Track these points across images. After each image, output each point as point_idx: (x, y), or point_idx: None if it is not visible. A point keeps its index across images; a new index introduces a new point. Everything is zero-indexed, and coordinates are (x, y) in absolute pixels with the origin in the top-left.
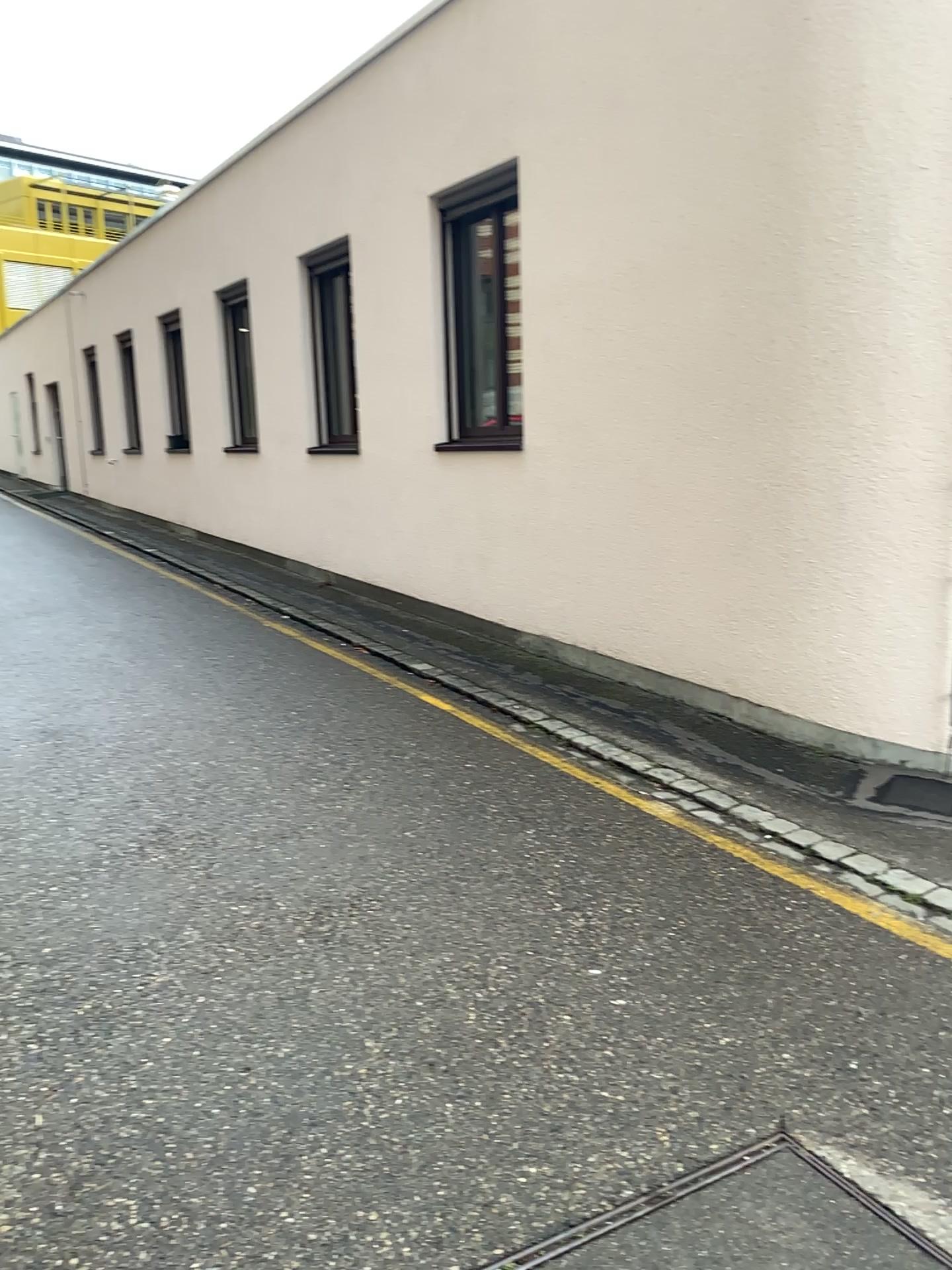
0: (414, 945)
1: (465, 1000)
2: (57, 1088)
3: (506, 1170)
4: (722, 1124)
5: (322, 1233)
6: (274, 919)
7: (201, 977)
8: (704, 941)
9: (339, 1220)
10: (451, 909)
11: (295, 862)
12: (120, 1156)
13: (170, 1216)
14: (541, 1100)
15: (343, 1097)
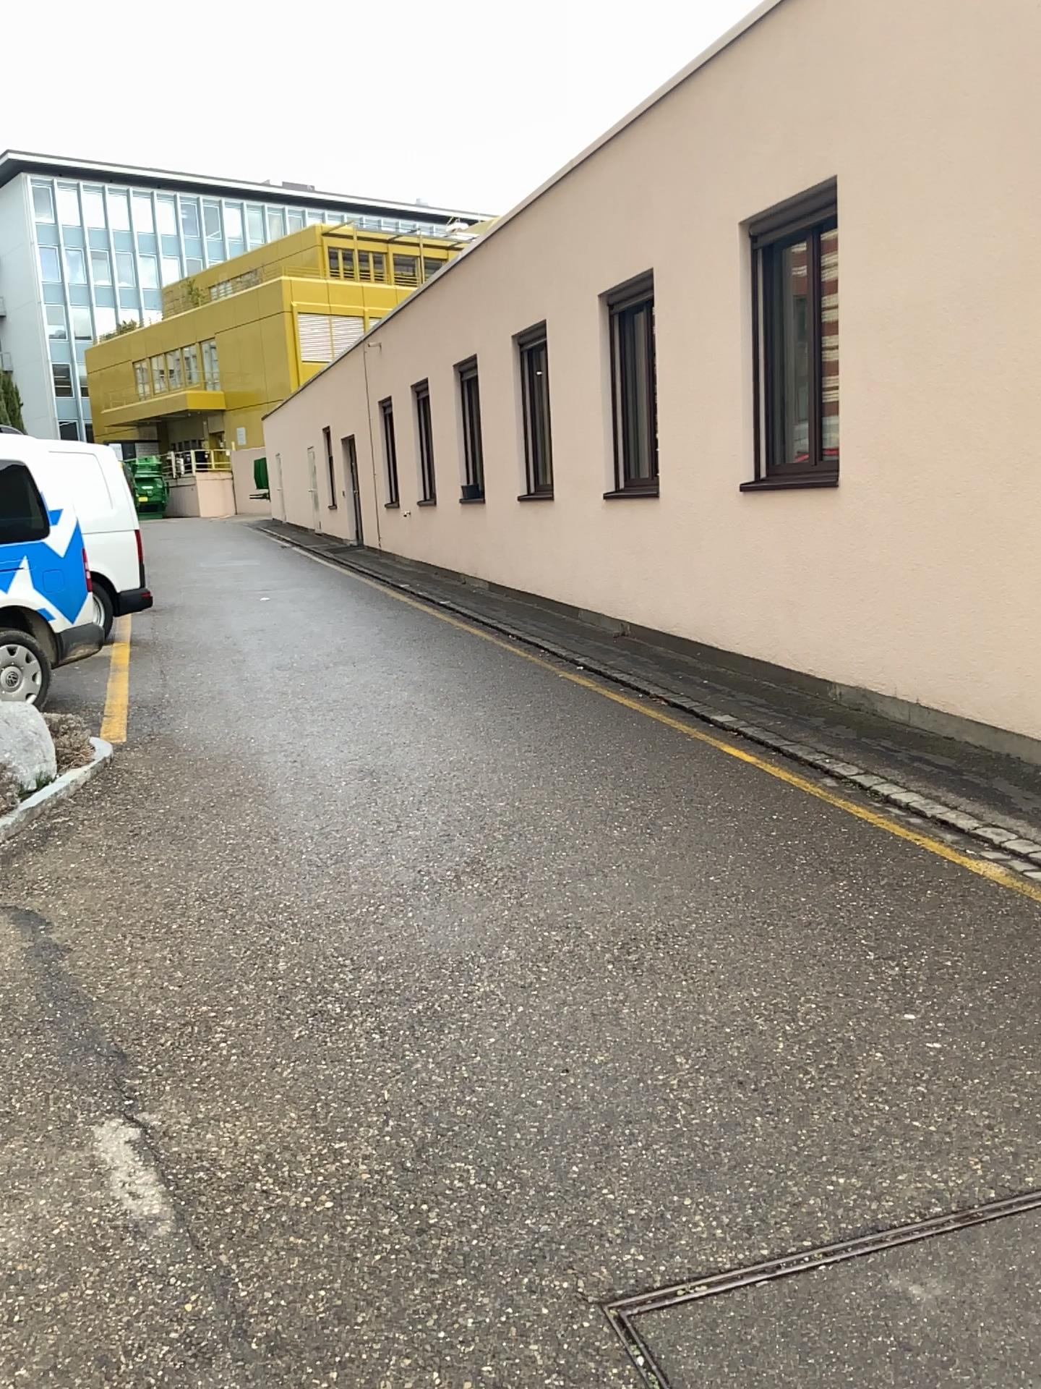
0: (722, 978)
1: (774, 1029)
2: (399, 1069)
3: (815, 1175)
4: (1040, 1160)
5: (641, 1206)
6: (585, 945)
7: (520, 990)
8: (1030, 995)
9: (656, 1197)
10: (759, 948)
11: (603, 898)
12: (458, 1128)
13: (504, 1178)
14: (851, 1122)
15: (657, 1100)
